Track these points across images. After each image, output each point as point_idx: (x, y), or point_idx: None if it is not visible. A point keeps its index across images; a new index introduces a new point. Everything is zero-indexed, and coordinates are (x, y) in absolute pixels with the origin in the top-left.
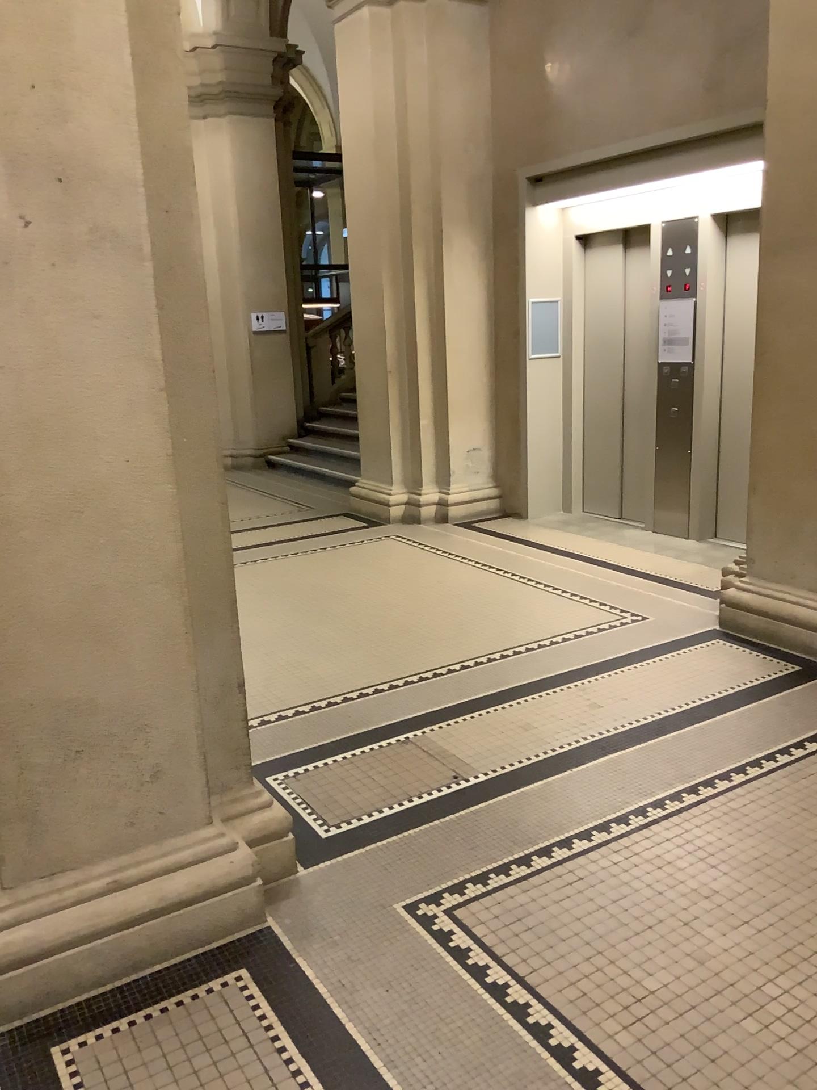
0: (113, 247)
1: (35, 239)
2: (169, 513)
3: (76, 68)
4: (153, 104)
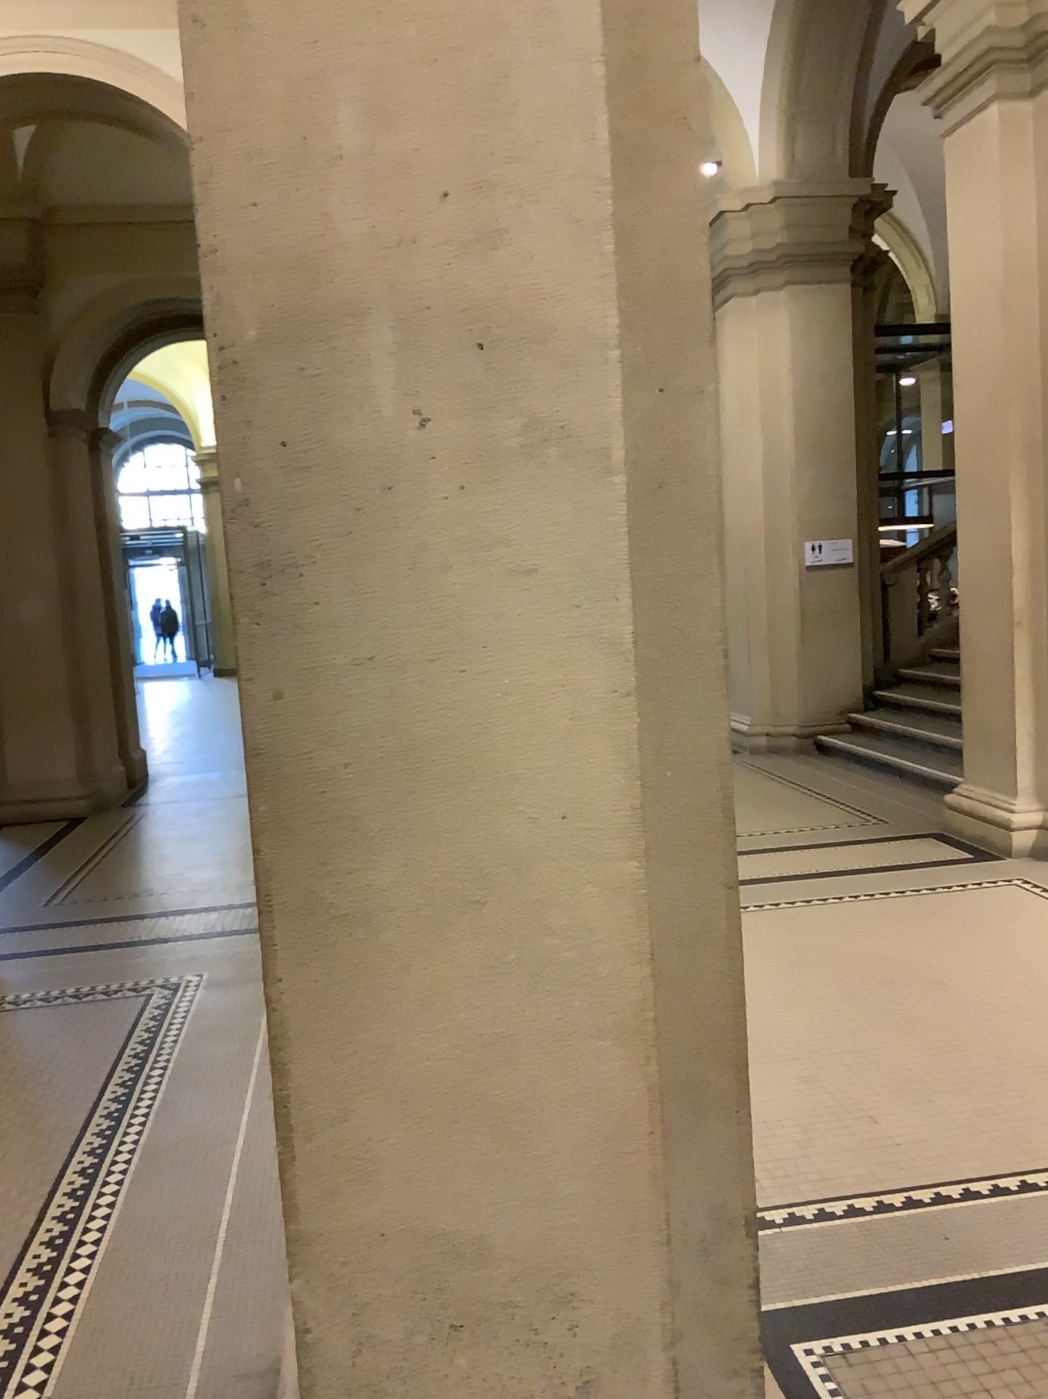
0: (566, 451)
1: (437, 442)
2: (637, 913)
3: (522, 159)
4: (649, 212)
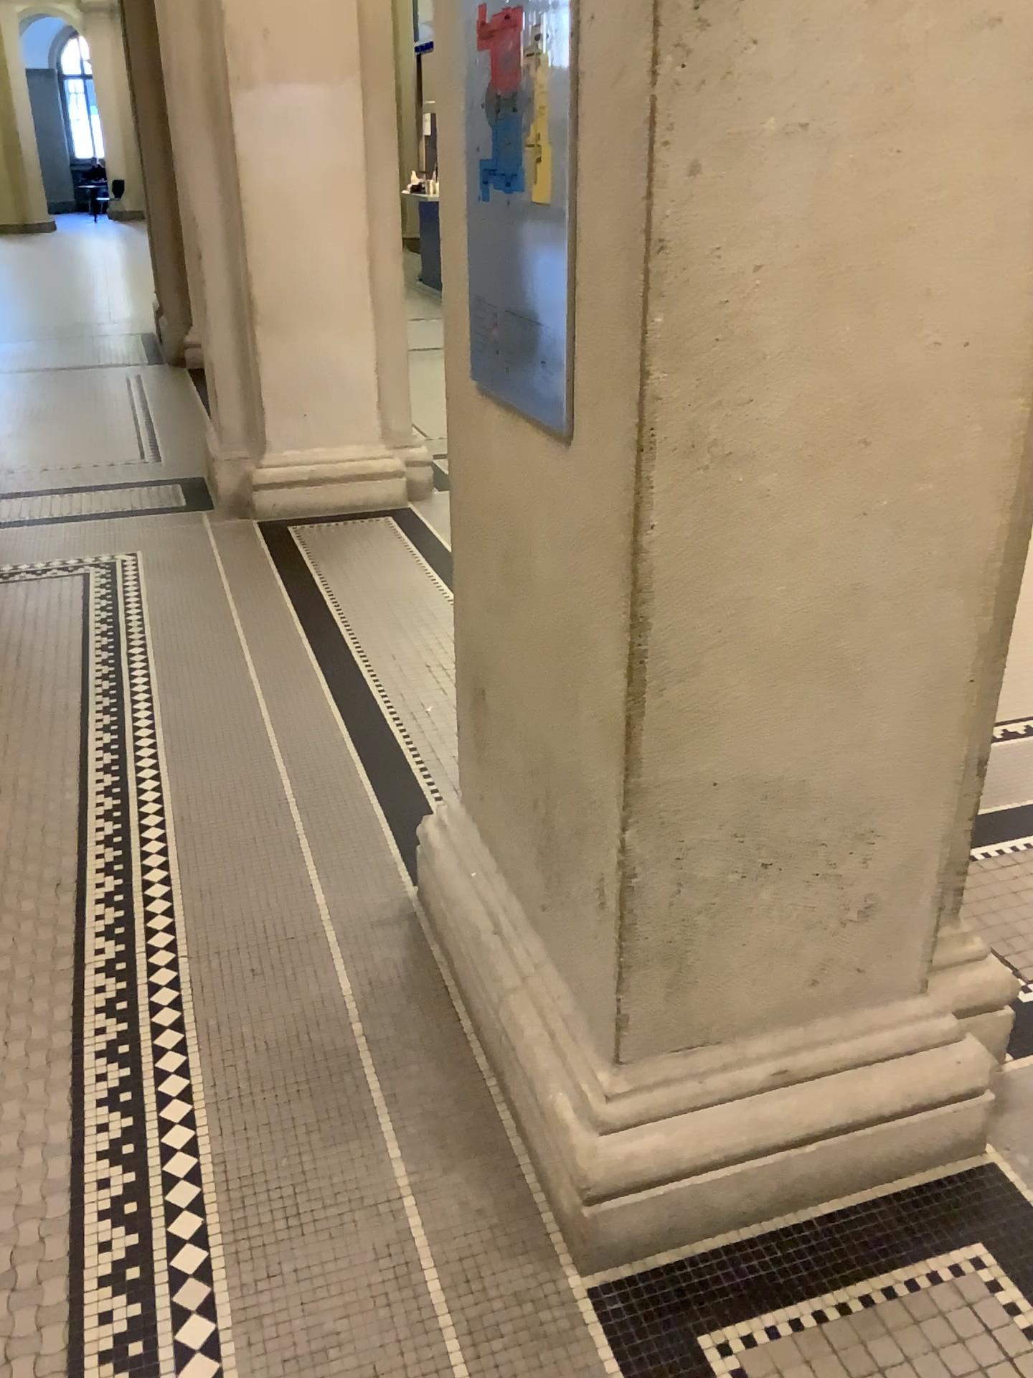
0: None
1: None
2: (1014, 452)
3: None
4: None
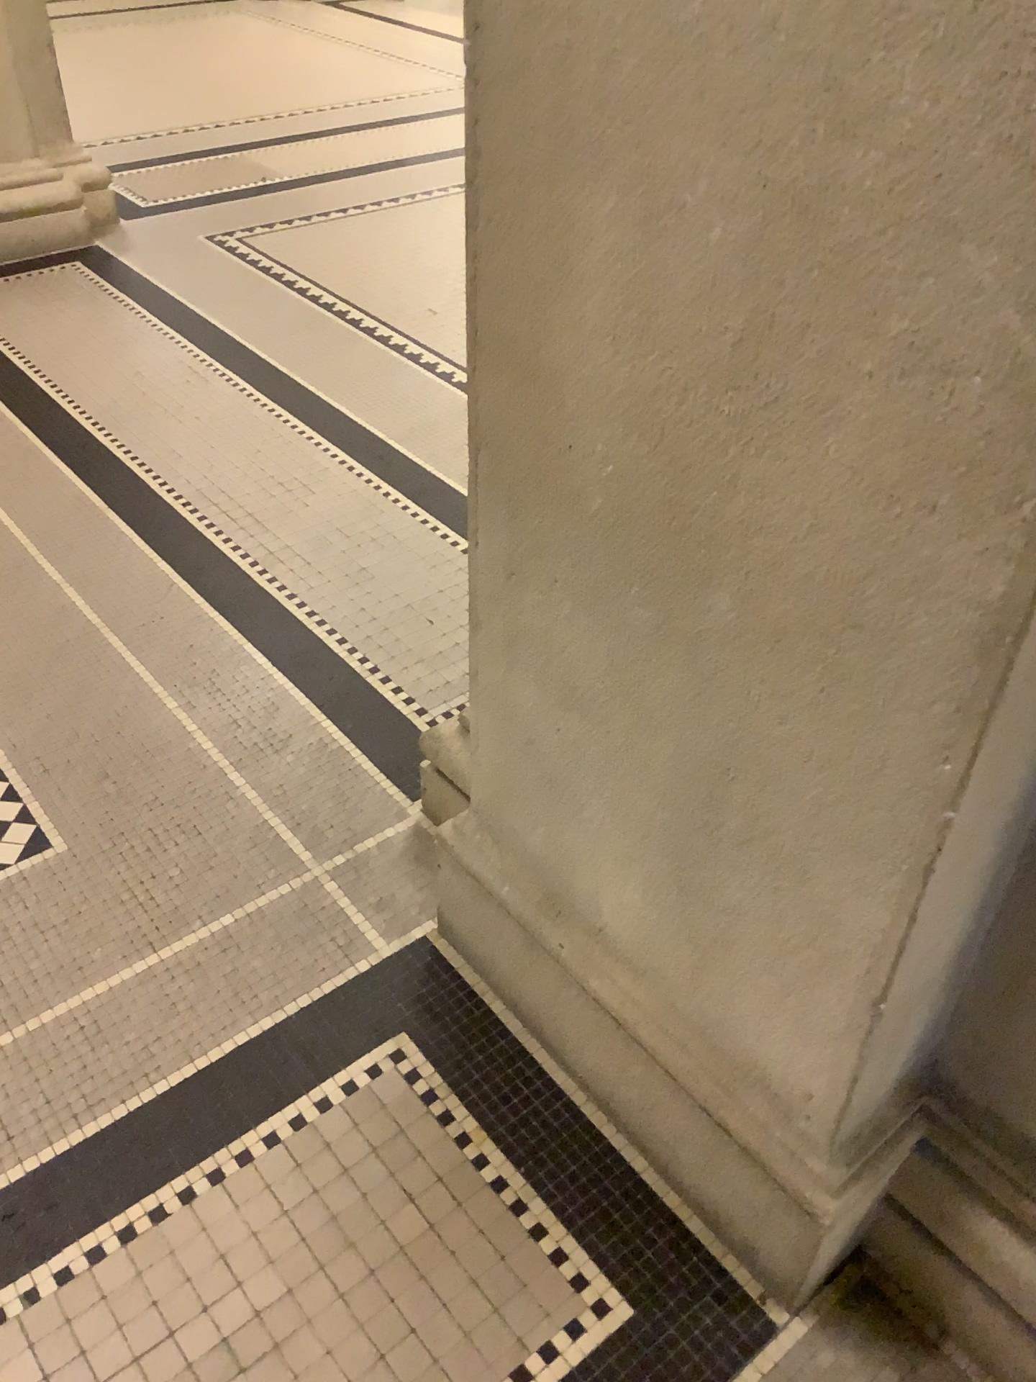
0: None
1: None
2: None
3: None
4: None
